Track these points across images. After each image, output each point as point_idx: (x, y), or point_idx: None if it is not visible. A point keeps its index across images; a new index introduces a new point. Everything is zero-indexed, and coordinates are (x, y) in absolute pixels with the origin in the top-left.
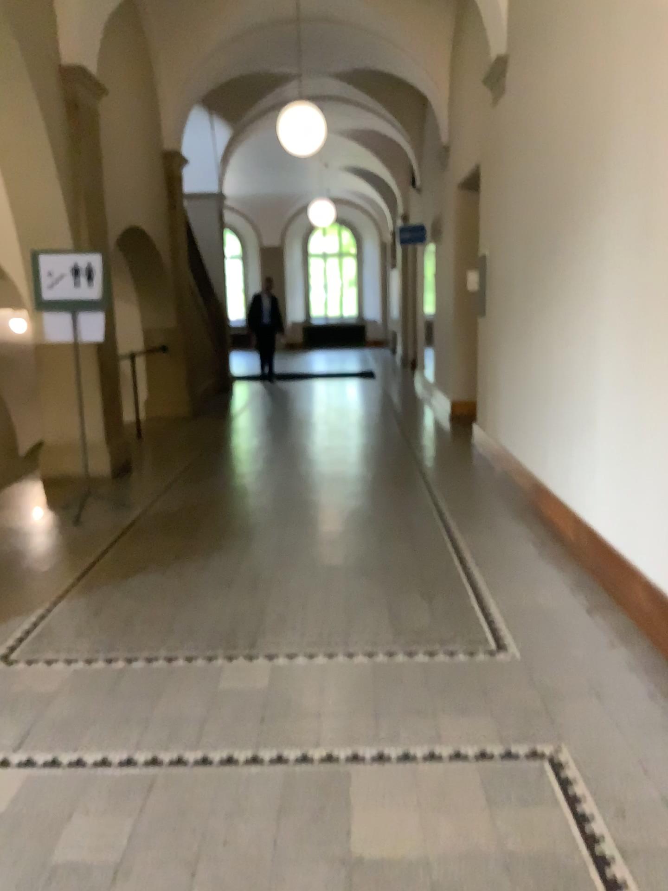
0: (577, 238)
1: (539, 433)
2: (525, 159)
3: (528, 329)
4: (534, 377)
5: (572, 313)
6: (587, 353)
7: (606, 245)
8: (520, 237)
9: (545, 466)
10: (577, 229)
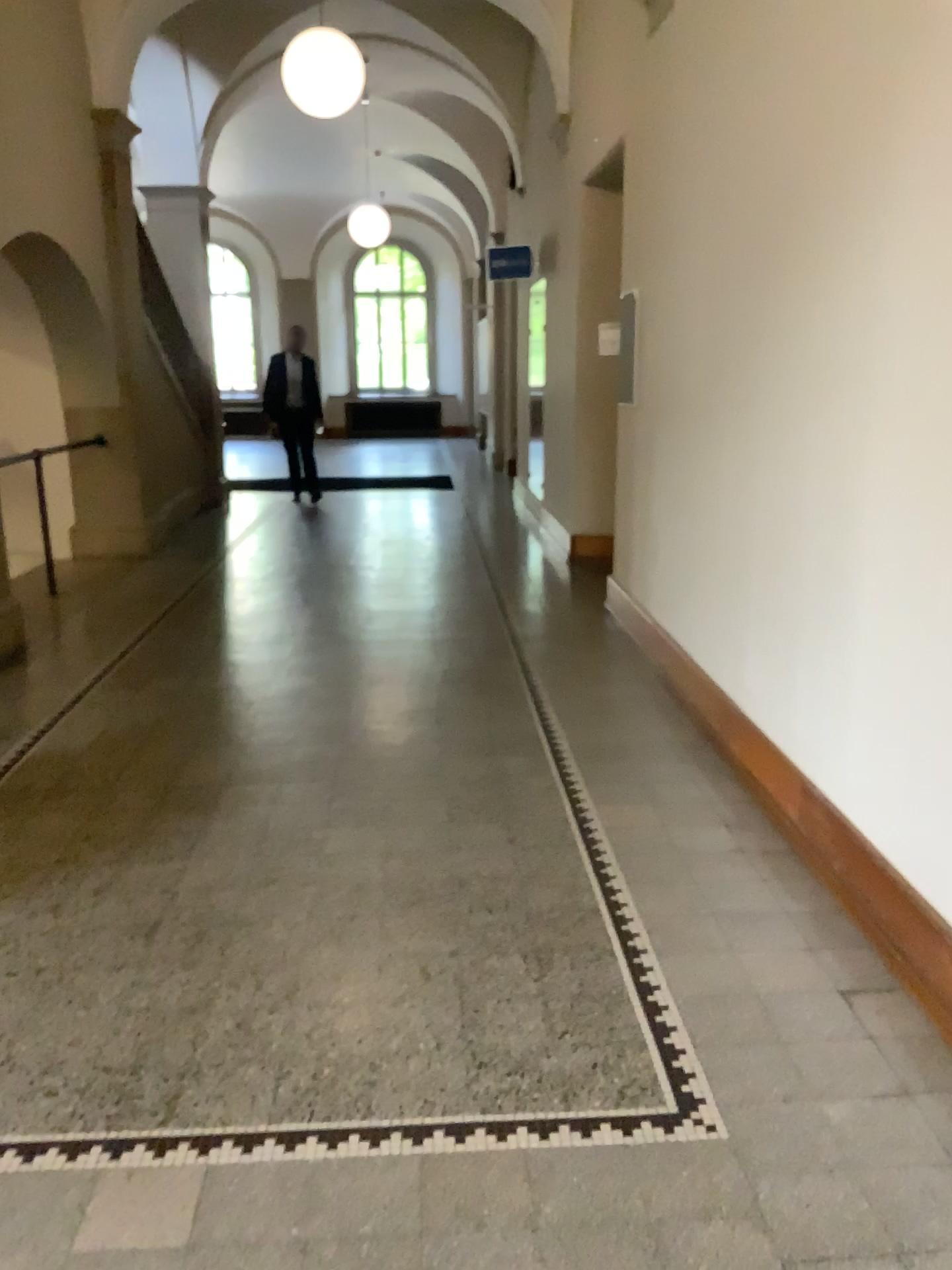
0: (823, 263)
1: (733, 617)
2: (714, 120)
3: (713, 428)
4: (723, 516)
5: (809, 406)
6: (842, 484)
7: (893, 275)
8: (700, 263)
9: (741, 675)
10: (822, 245)
